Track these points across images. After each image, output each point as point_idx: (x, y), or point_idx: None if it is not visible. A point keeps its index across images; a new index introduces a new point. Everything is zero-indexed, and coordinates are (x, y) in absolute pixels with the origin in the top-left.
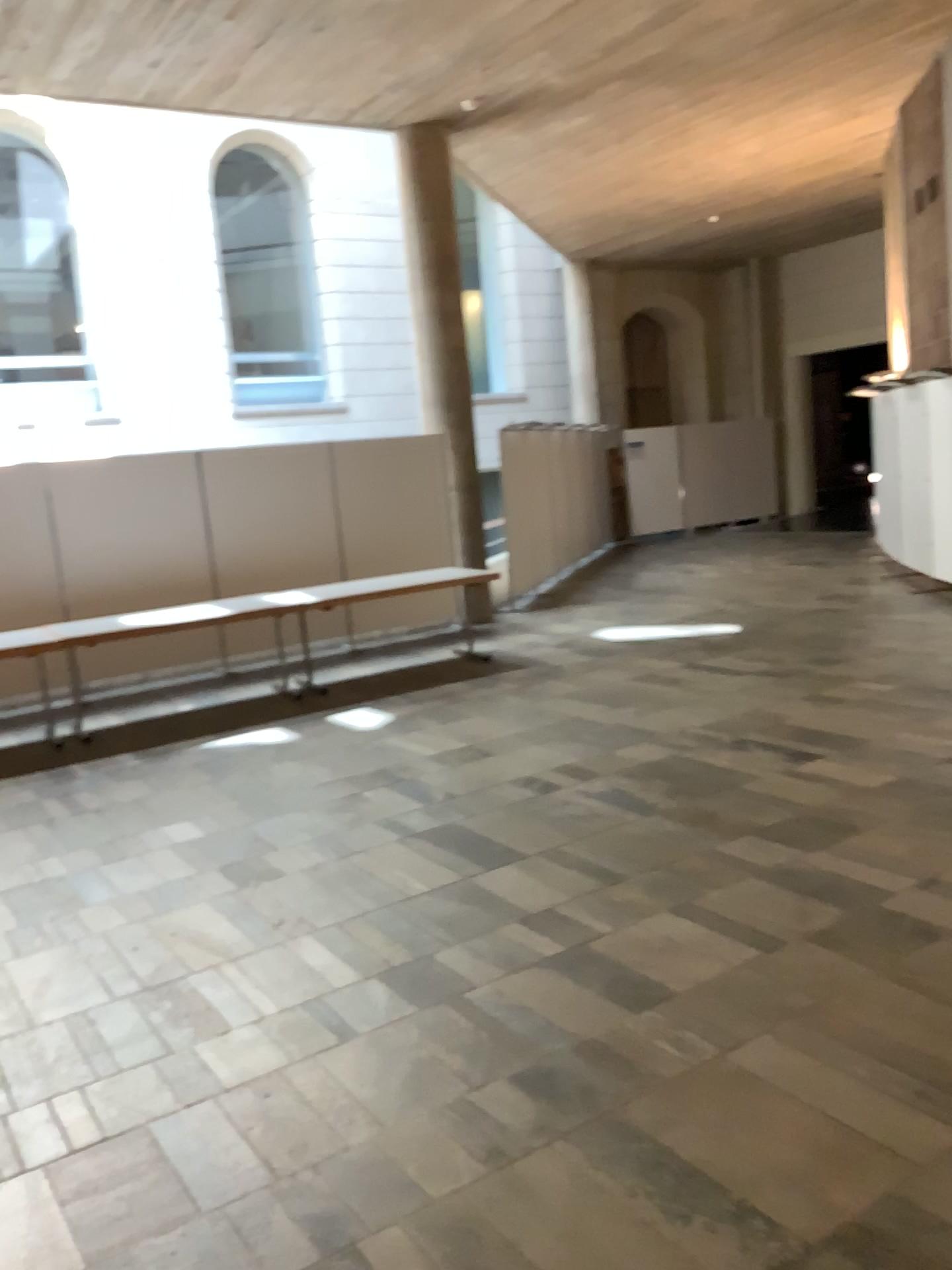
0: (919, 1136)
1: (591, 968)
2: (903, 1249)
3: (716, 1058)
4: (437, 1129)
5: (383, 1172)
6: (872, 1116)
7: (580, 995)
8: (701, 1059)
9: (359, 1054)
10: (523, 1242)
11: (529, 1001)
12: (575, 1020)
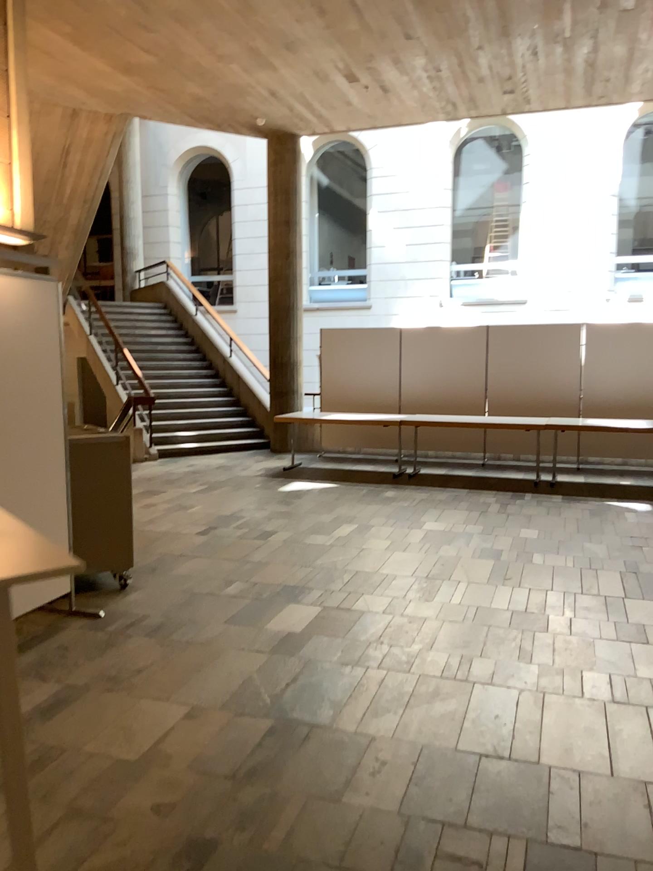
0: (635, 765)
1: (609, 647)
2: (540, 776)
3: (598, 698)
4: (444, 657)
5: (407, 657)
6: (628, 749)
7: (583, 653)
8: (590, 695)
9: (459, 627)
10: (416, 695)
11: (557, 645)
12: (563, 658)
